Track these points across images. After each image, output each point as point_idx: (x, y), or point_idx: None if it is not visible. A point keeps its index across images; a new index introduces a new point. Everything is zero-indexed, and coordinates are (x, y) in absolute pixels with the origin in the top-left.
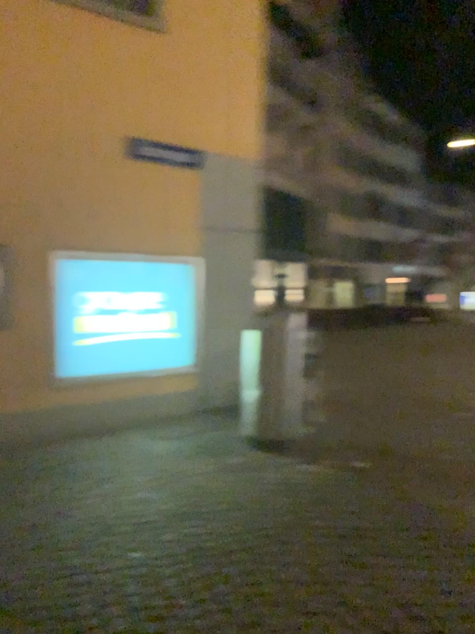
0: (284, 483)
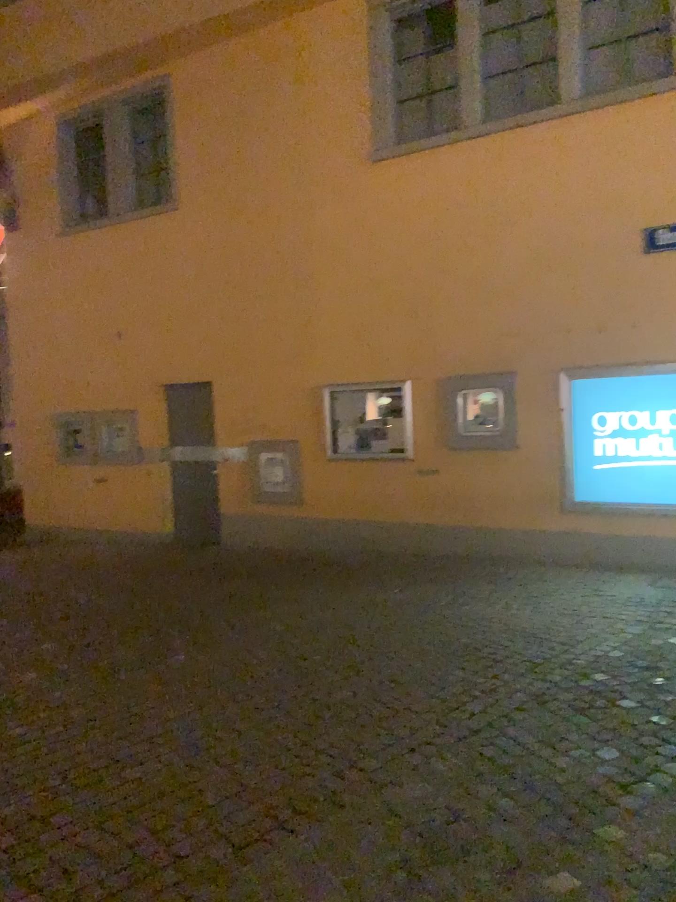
0: (665, 648)
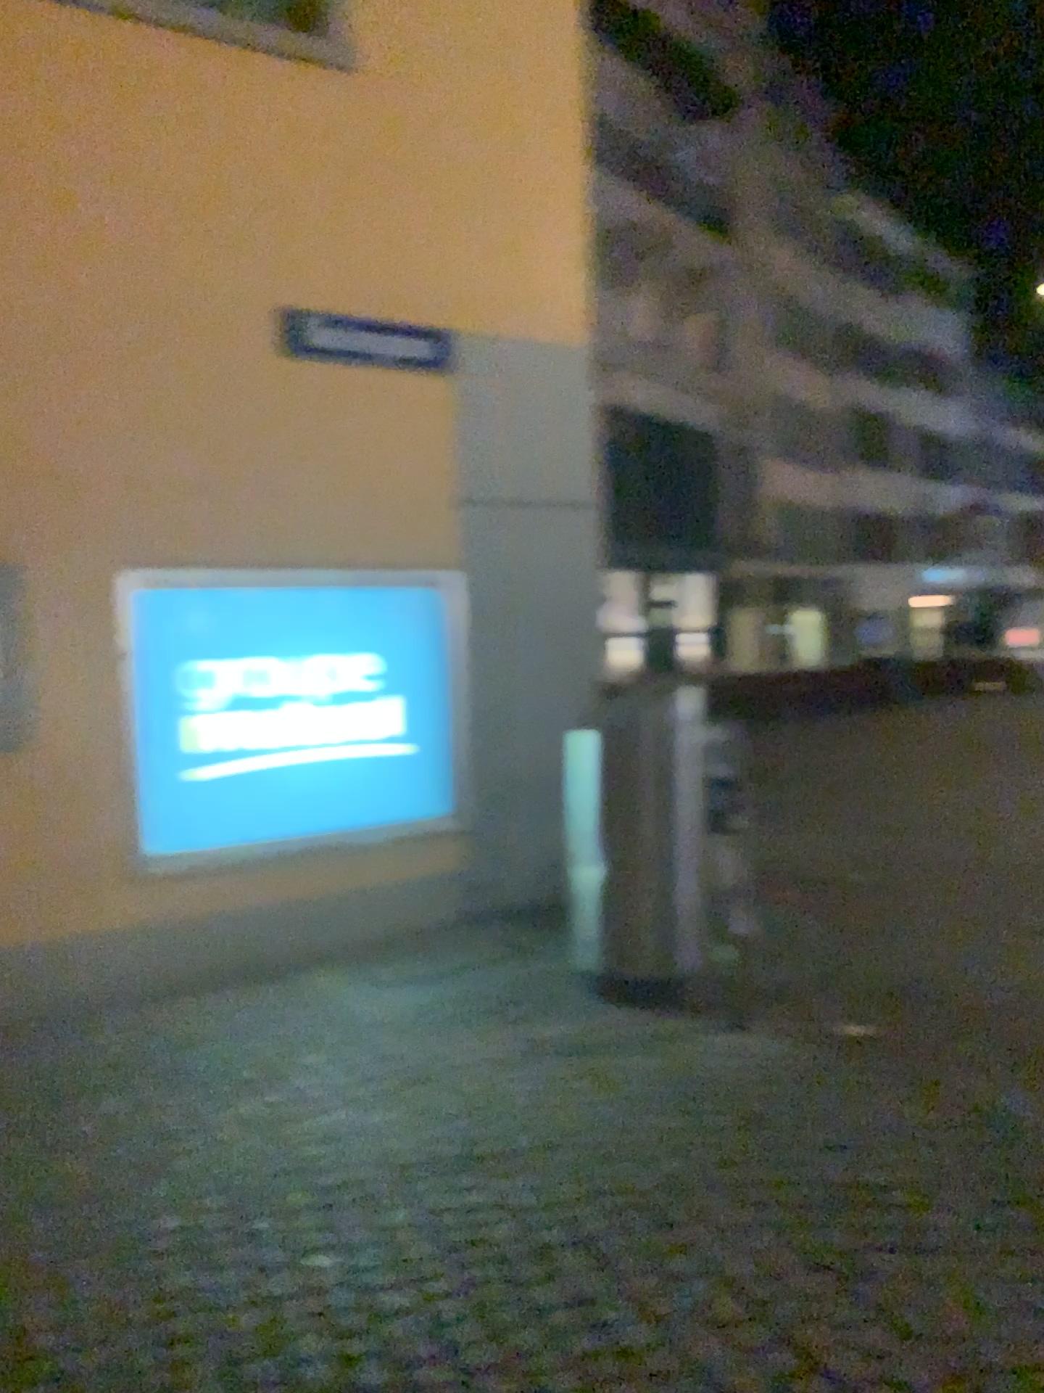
0: (664, 1077)
